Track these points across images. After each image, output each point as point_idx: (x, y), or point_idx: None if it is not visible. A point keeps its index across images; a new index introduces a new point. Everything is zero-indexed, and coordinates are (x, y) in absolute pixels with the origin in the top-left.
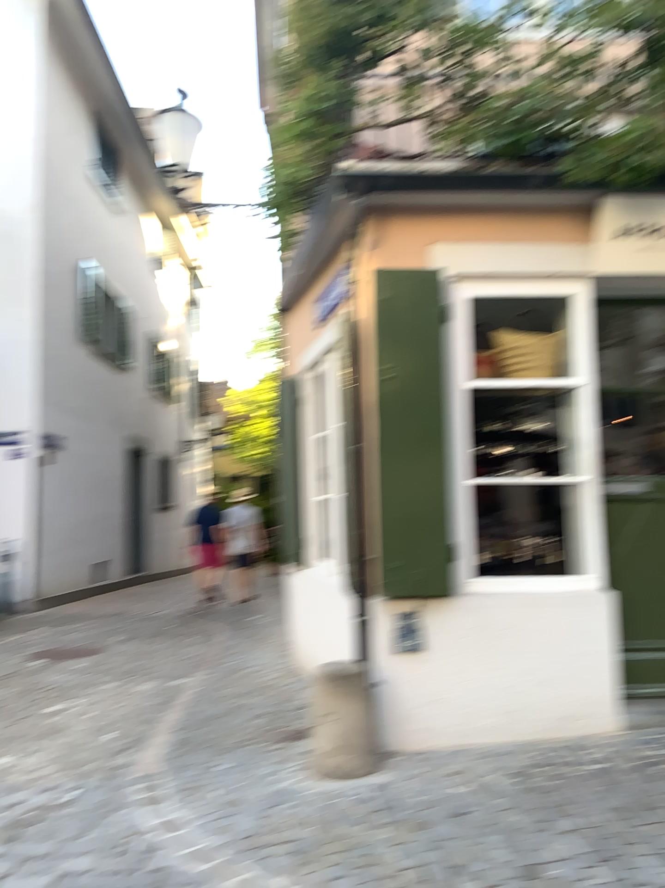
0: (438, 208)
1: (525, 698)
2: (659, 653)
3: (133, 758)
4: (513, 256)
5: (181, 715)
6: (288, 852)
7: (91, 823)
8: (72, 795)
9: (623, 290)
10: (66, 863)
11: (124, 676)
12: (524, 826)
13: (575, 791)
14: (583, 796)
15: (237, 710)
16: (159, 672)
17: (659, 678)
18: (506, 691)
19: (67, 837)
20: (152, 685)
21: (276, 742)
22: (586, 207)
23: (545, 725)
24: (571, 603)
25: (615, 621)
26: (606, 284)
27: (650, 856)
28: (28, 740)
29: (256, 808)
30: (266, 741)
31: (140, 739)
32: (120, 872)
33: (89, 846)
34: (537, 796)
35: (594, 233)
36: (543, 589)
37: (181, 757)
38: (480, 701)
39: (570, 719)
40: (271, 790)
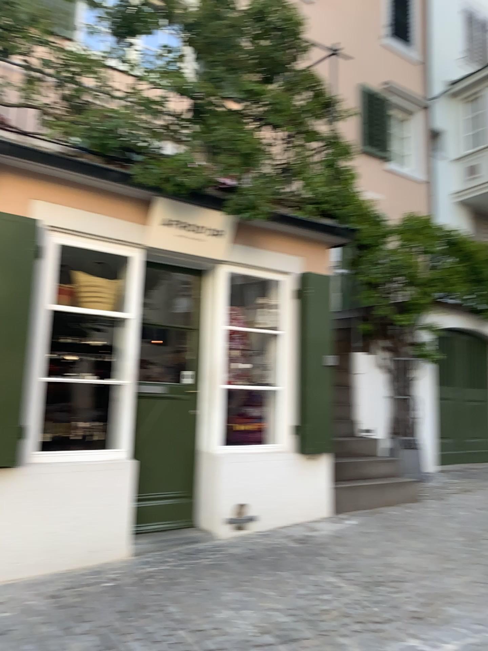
0: (41, 175)
1: (61, 541)
2: (157, 503)
3: None
4: (92, 221)
5: None
6: None
7: None
8: None
9: (162, 259)
10: None
11: None
12: (49, 636)
13: (90, 605)
14: (95, 608)
15: None
16: None
17: (154, 520)
18: (48, 537)
19: None
20: None
21: None
22: (145, 200)
23: (74, 559)
24: (103, 470)
25: (131, 482)
26: (152, 253)
27: (135, 642)
28: None
29: None
30: None
31: None
32: None
33: None
34: (62, 613)
35: (148, 218)
36: (85, 460)
37: None
38: (26, 546)
39: (92, 553)
40: None
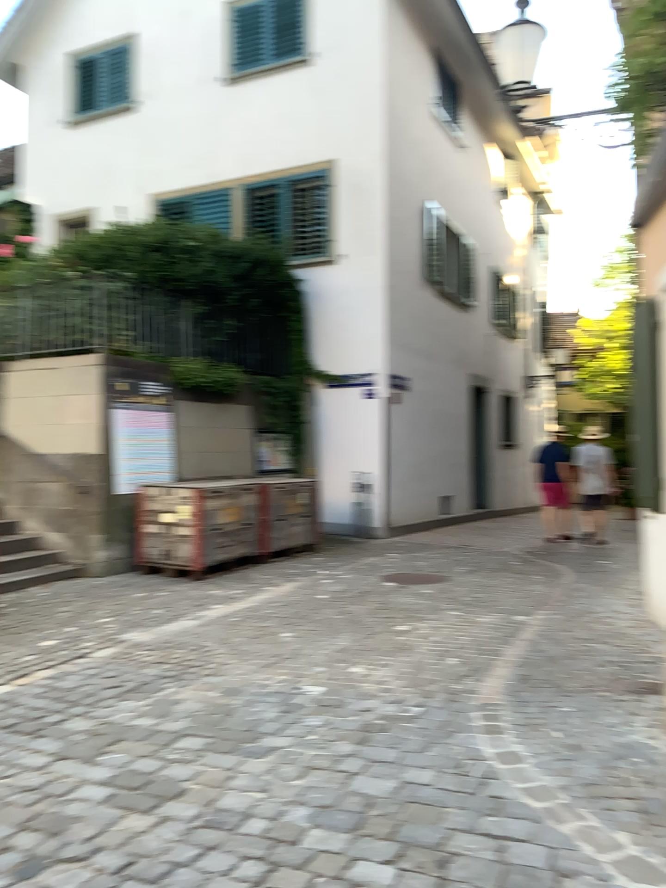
0: None
1: None
2: None
3: (477, 686)
4: None
5: (526, 652)
6: (639, 813)
7: (438, 741)
8: (420, 711)
9: None
10: (413, 773)
11: (471, 606)
12: None
13: None
14: None
15: (586, 655)
16: (505, 607)
17: None
18: None
19: (415, 749)
20: (498, 618)
21: (629, 695)
22: None
23: None
24: None
25: None
26: None
27: None
28: (384, 653)
29: (604, 760)
30: (616, 692)
31: (484, 669)
32: (463, 793)
33: (435, 762)
34: None
35: None
36: None
37: (525, 693)
38: None
39: None
40: (621, 744)
